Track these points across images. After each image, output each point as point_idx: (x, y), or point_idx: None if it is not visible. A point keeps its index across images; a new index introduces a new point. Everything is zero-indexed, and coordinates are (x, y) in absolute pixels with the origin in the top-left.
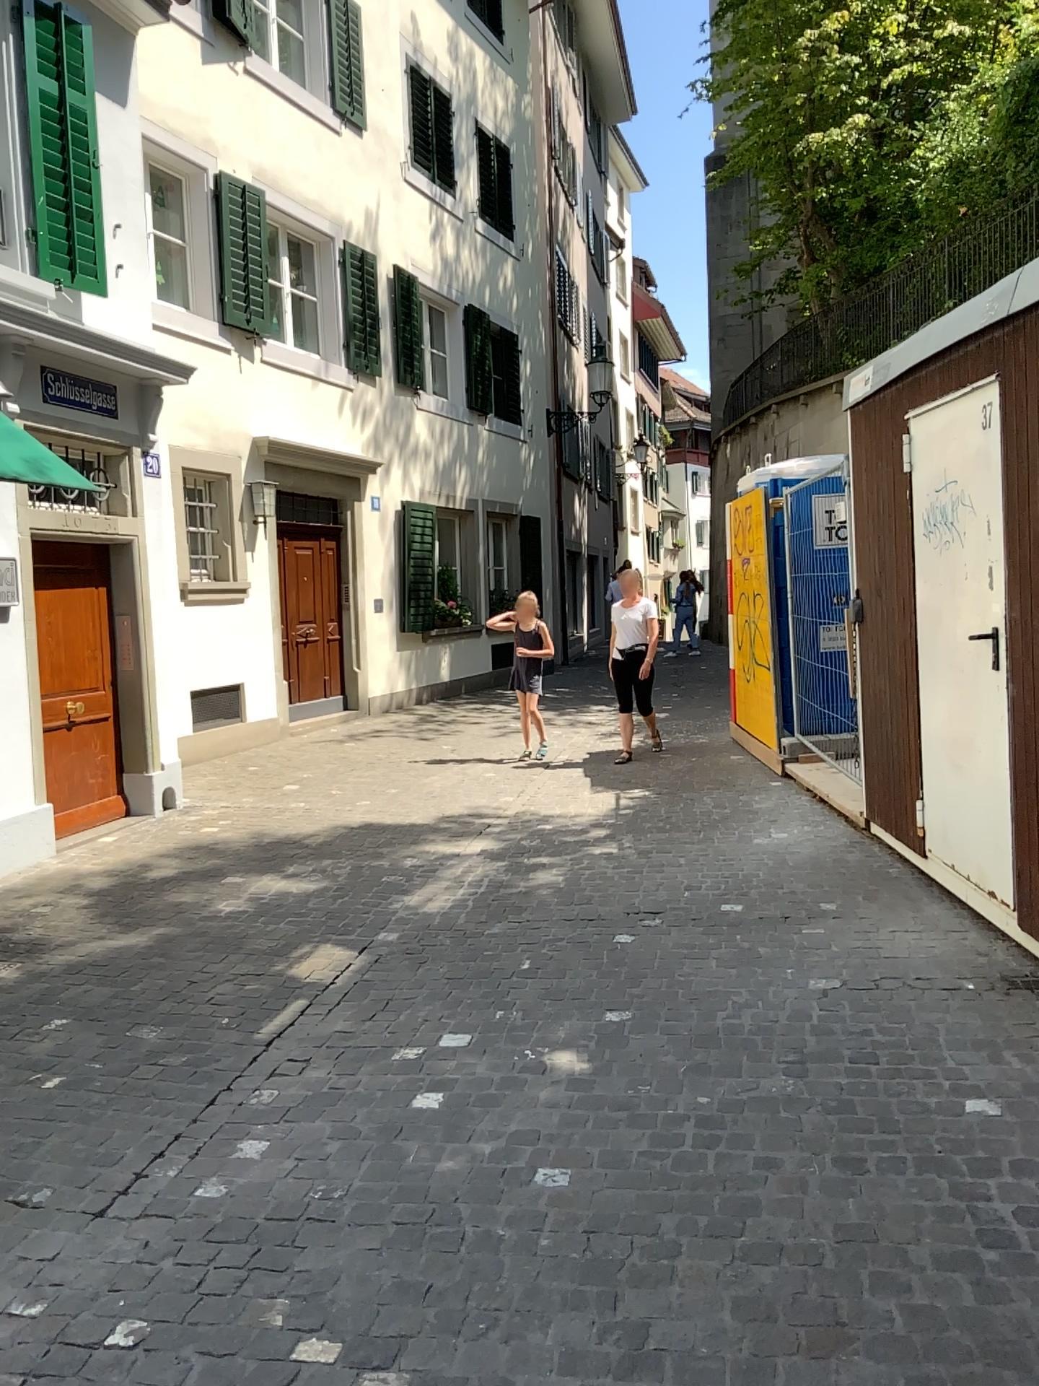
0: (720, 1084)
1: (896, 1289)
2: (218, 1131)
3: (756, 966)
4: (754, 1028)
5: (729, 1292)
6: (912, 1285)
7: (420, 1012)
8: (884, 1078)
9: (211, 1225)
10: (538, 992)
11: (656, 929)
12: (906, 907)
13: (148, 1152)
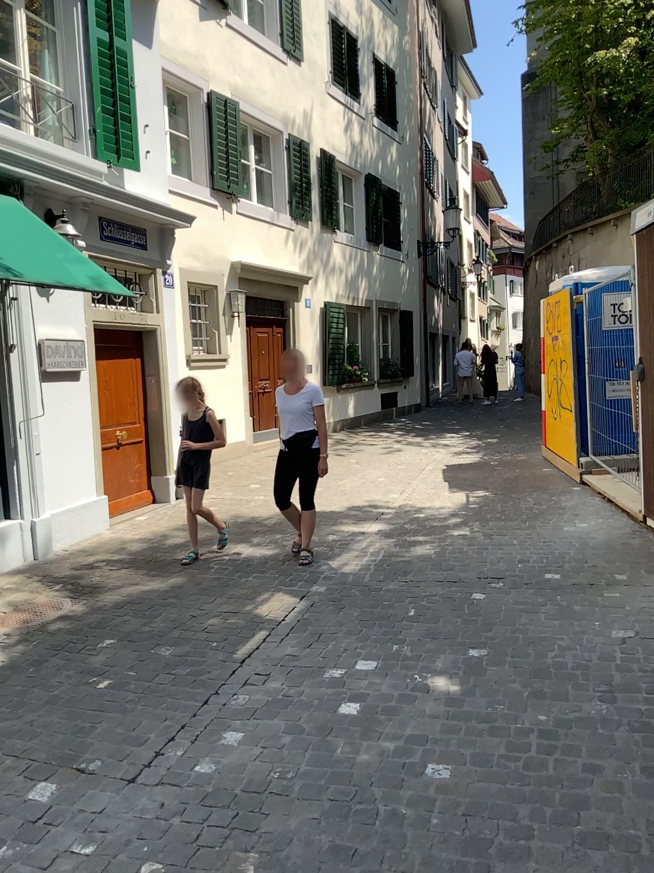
0: (552, 705)
1: None
2: (210, 724)
3: (572, 618)
4: (574, 665)
5: (570, 869)
6: None
7: (342, 643)
8: None
9: (205, 793)
10: (421, 632)
11: (500, 589)
12: None
13: (164, 737)
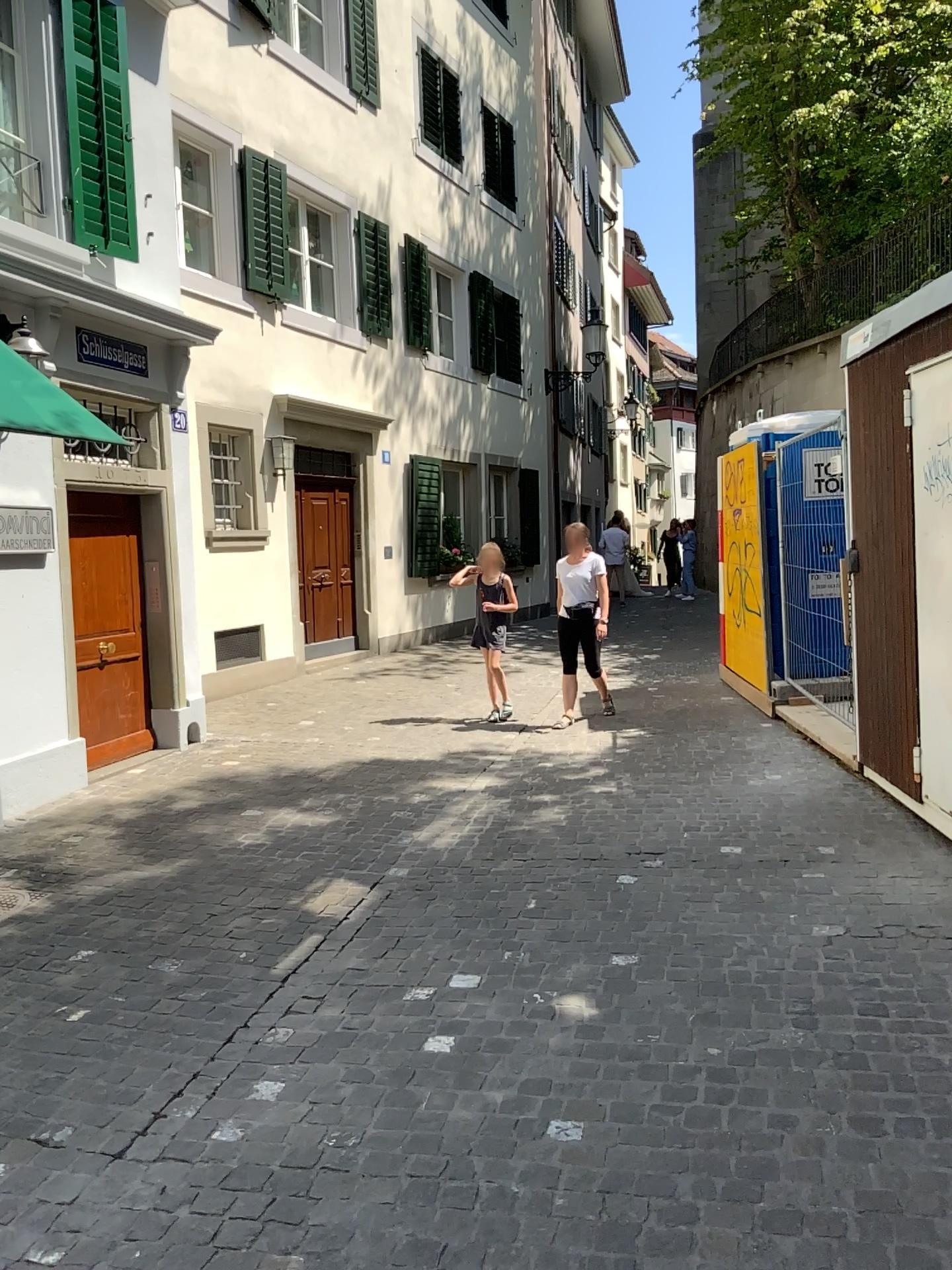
0: (730, 1034)
1: (927, 1269)
2: (235, 1071)
3: (759, 910)
4: (761, 976)
5: (752, 1266)
6: (944, 1264)
7: (431, 950)
8: (896, 1033)
9: (227, 1172)
10: (545, 933)
11: (658, 870)
12: (903, 853)
13: (167, 1092)
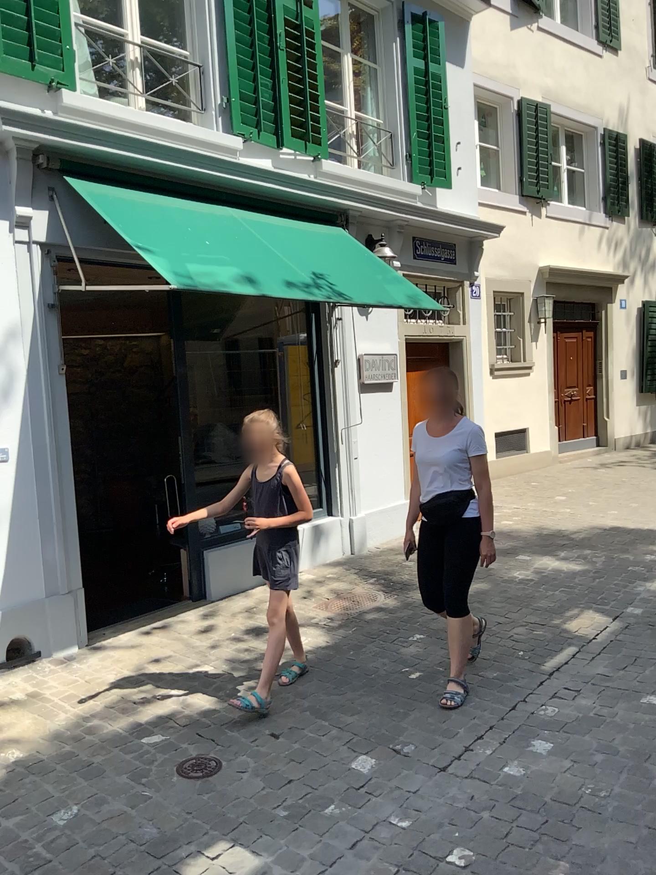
0: None
1: None
2: (517, 729)
3: None
4: None
5: None
6: None
7: None
8: None
9: (513, 794)
10: None
11: None
12: None
13: (473, 734)
